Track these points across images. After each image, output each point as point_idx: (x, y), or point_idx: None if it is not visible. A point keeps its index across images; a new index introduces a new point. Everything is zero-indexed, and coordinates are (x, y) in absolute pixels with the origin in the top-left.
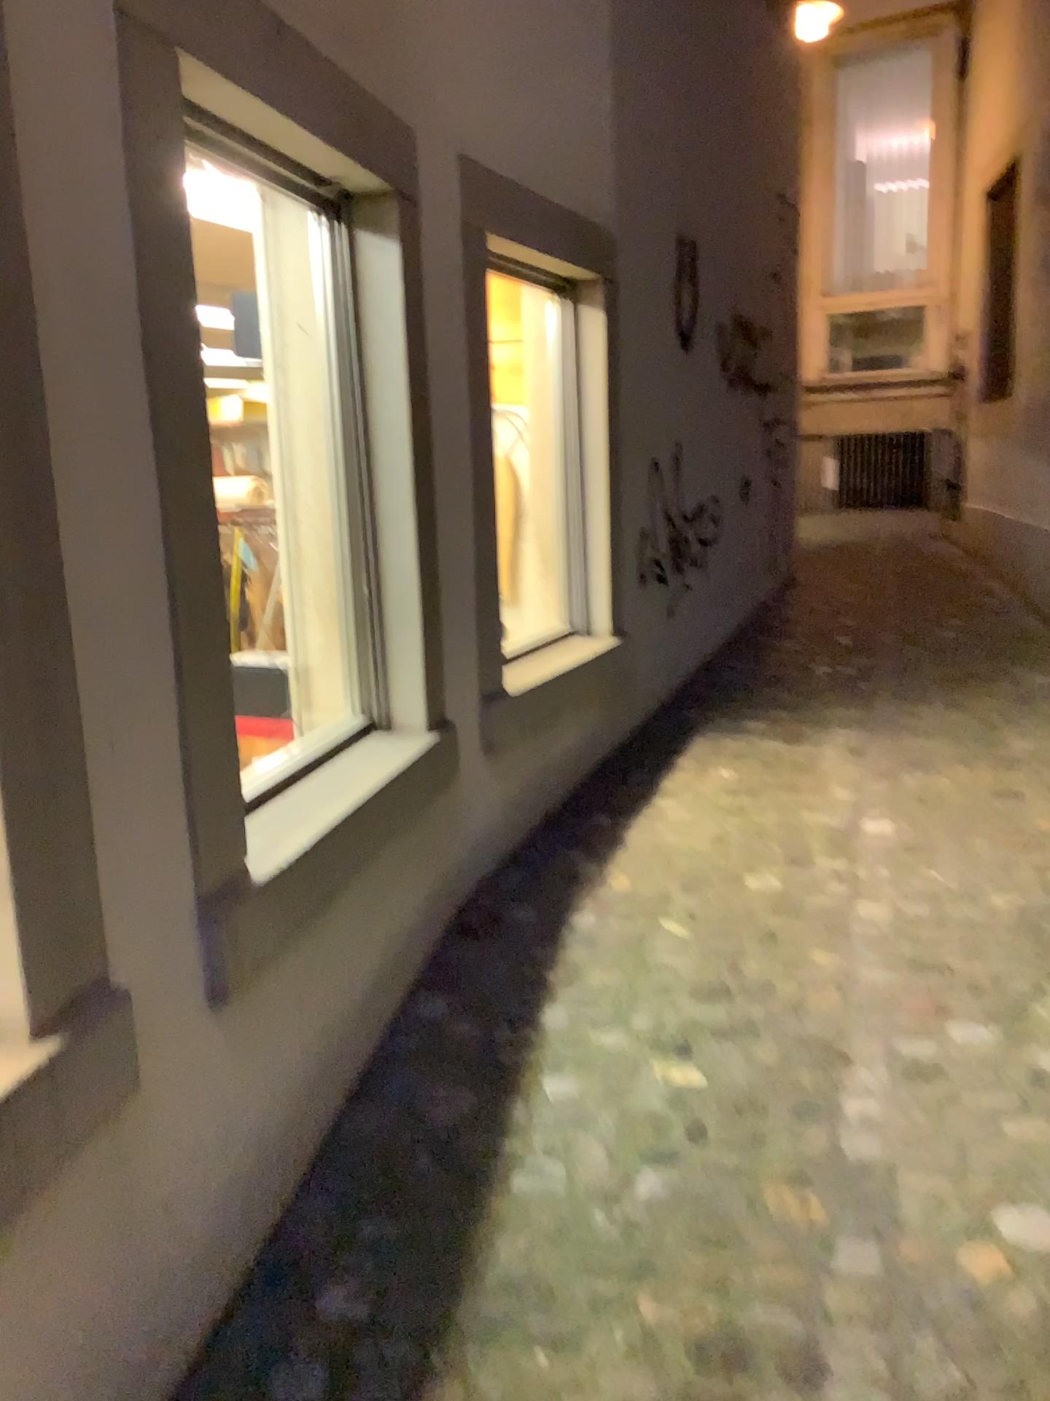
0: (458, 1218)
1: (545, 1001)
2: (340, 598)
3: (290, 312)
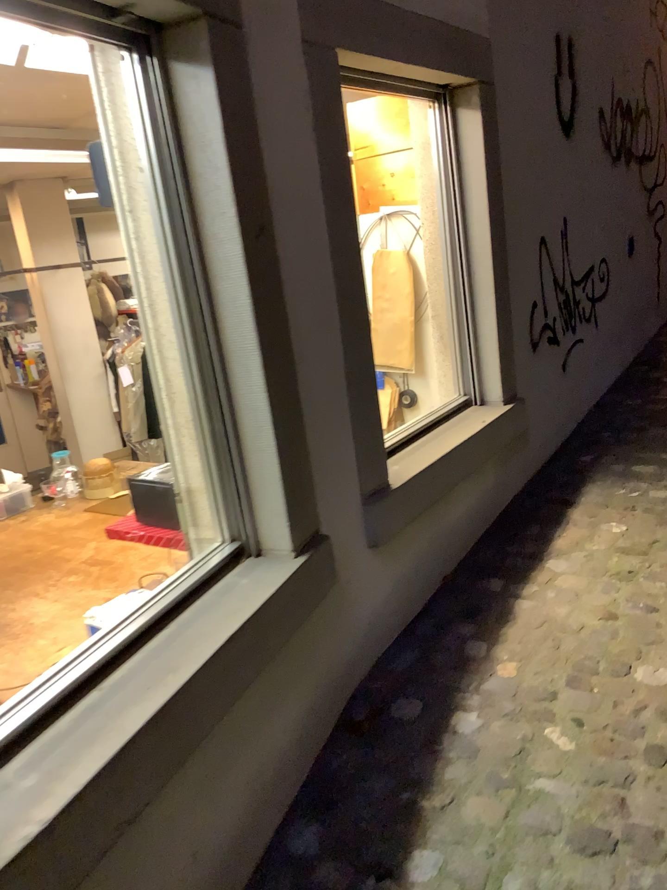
0: None
1: (414, 844)
2: (208, 431)
3: (133, 158)
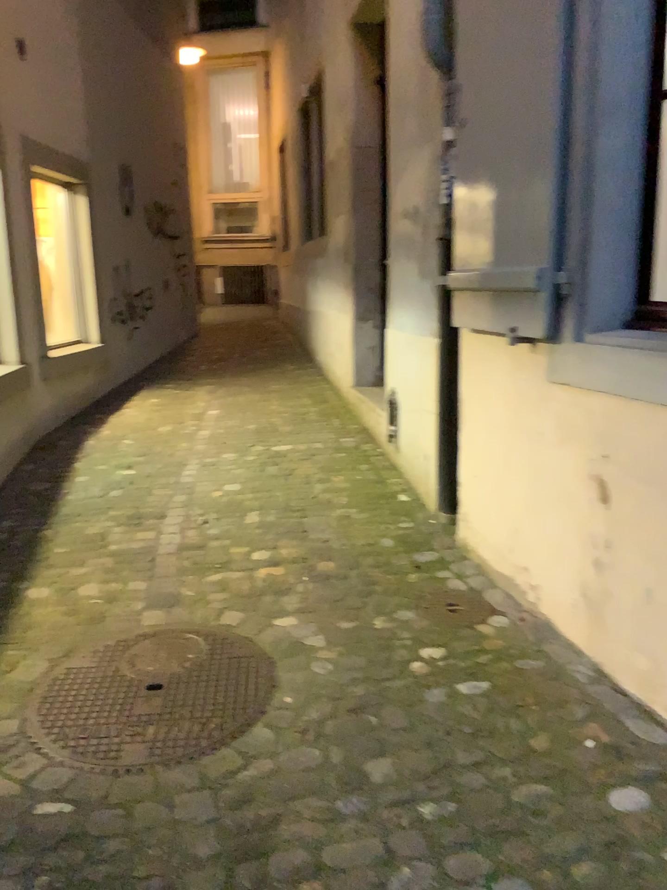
0: (46, 504)
1: (74, 461)
2: None
3: None
